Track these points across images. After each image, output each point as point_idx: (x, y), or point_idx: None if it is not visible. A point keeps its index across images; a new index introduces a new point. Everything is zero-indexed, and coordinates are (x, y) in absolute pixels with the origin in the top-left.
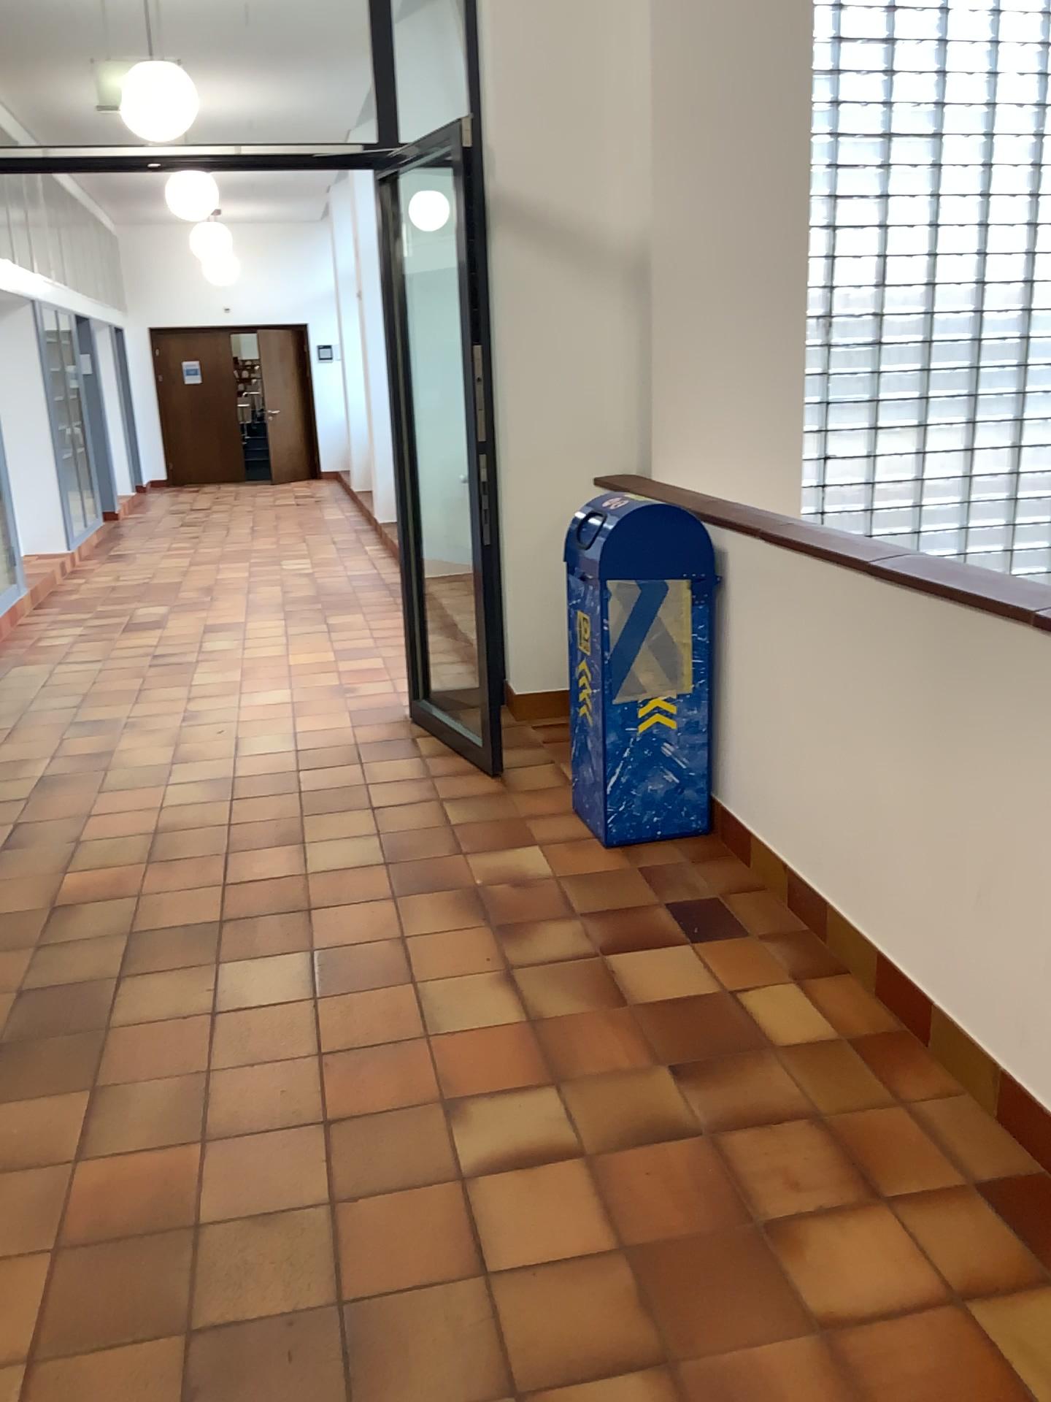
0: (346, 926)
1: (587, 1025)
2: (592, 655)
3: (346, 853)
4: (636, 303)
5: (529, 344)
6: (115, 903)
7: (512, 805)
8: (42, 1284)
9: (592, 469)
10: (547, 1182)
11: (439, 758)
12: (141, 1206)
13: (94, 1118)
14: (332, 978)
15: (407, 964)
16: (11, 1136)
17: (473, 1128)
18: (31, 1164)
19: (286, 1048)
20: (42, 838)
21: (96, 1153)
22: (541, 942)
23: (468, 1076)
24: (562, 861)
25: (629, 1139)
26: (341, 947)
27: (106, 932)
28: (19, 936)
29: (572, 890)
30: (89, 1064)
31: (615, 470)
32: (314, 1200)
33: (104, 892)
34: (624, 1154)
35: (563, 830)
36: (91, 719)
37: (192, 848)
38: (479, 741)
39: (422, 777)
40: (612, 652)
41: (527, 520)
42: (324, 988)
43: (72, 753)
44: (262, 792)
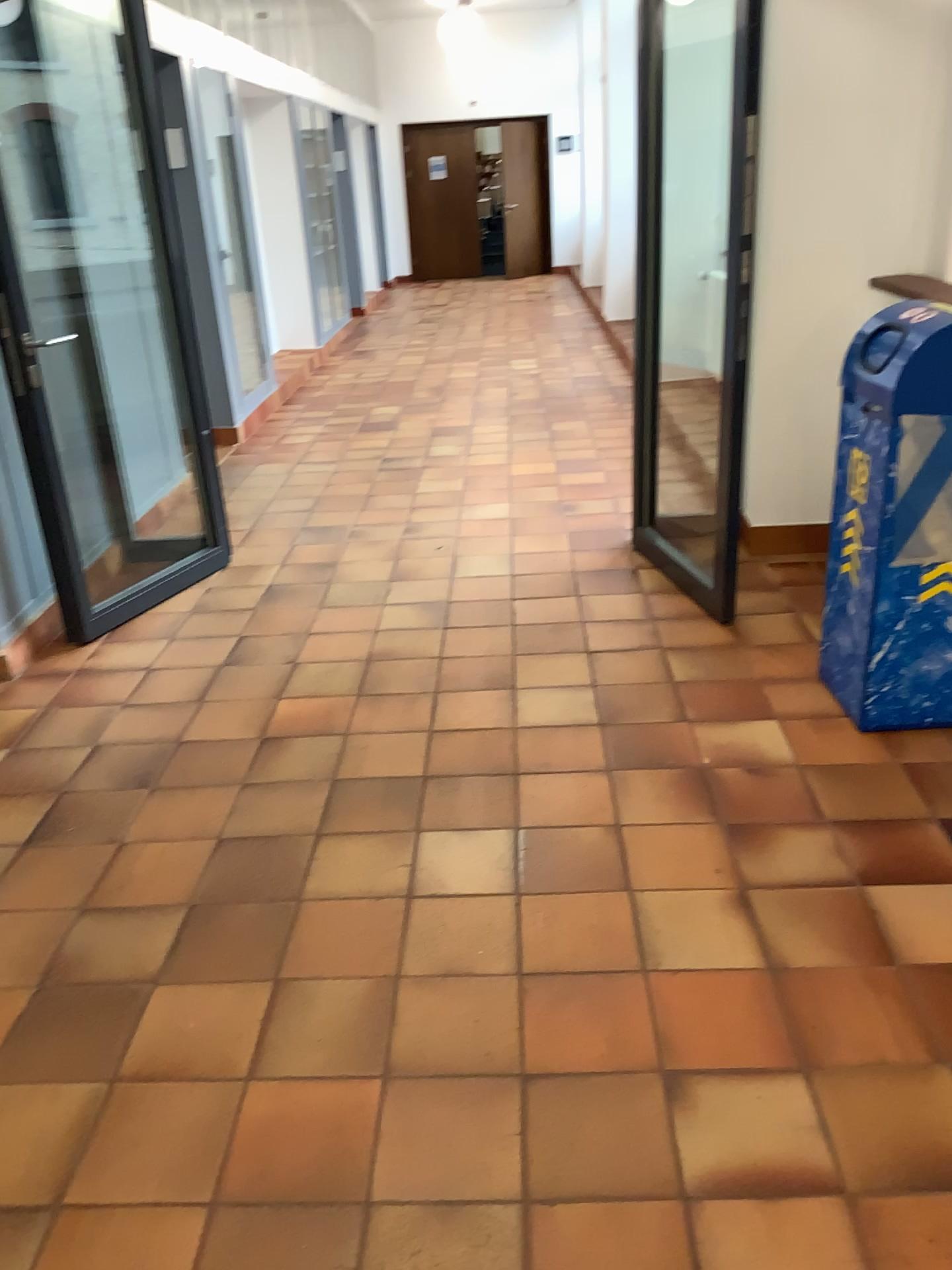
0: (557, 802)
1: (843, 985)
2: (868, 509)
3: (560, 706)
4: (945, 64)
5: (806, 121)
6: (320, 743)
7: (747, 662)
8: (192, 1253)
9: (866, 273)
10: (795, 1233)
11: (666, 597)
12: (309, 1162)
13: (271, 1024)
14: (539, 870)
15: (624, 864)
16: (185, 1033)
17: (699, 1123)
18: (201, 1075)
19: (483, 961)
20: (259, 656)
21: (269, 1074)
22: (782, 854)
23: (694, 1040)
24: (806, 744)
25: (905, 1182)
26: (551, 830)
27: (308, 778)
28: (224, 773)
29: (819, 784)
30: (274, 948)
31: (895, 274)
32: (503, 1196)
33: (311, 729)
34: (898, 1203)
35: (805, 701)
36: (317, 526)
37: (402, 683)
38: (712, 582)
39: (645, 619)
40: (894, 507)
41: (783, 332)
42: (528, 883)
43: (296, 563)
44: (476, 621)
